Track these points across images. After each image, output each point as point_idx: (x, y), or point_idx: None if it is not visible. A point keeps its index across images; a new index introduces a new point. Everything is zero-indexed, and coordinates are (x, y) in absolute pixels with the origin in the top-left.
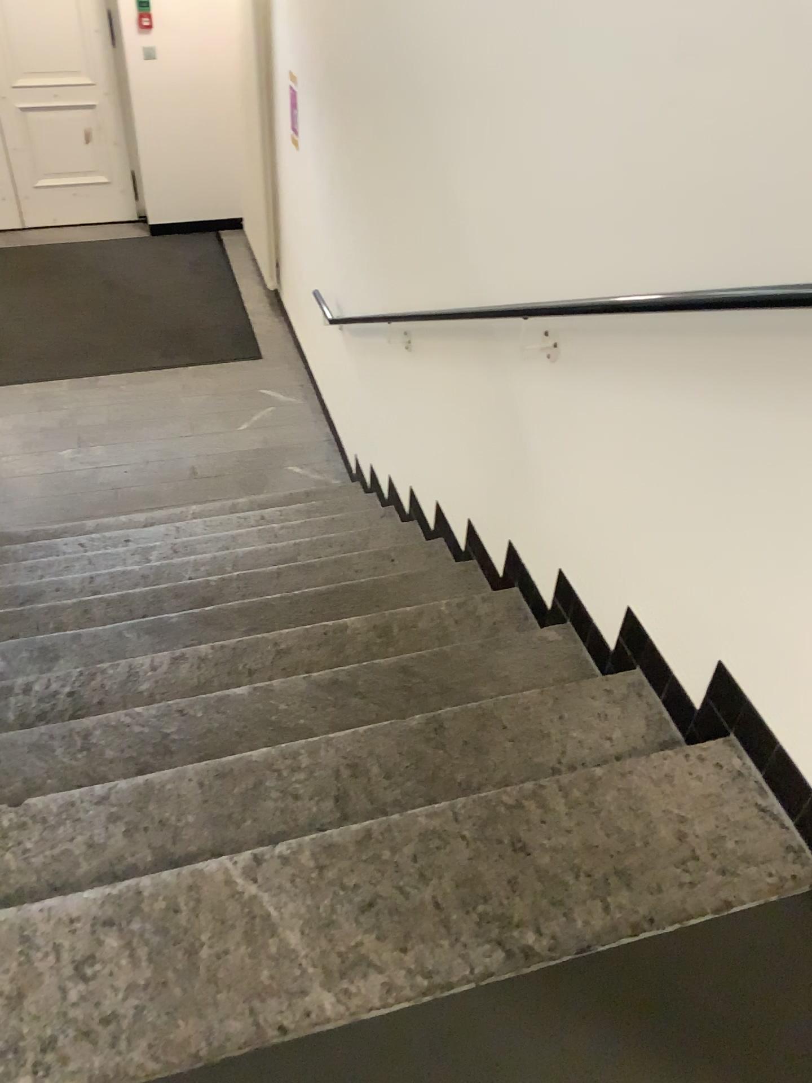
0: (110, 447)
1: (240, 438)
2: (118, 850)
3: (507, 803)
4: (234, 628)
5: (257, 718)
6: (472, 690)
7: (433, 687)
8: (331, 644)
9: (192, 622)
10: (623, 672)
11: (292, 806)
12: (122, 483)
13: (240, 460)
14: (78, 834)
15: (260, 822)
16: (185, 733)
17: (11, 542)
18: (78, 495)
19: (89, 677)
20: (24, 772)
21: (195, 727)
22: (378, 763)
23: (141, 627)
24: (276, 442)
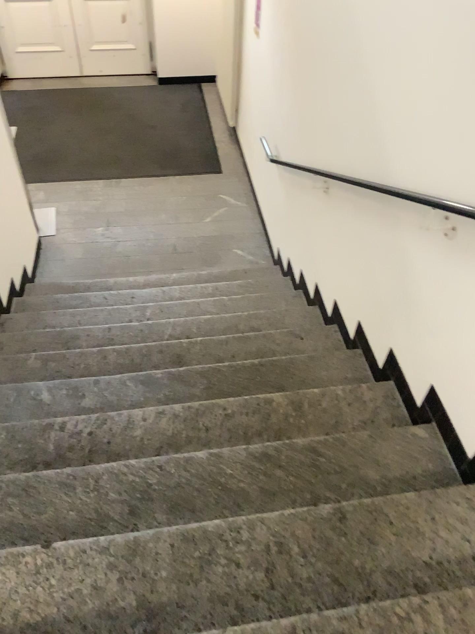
0: (125, 226)
1: (205, 226)
2: (112, 596)
3: (398, 615)
4: (197, 387)
5: (211, 477)
6: (362, 475)
7: (334, 466)
8: (262, 413)
9: (170, 378)
10: (474, 477)
11: (234, 572)
12: (131, 252)
13: (204, 242)
14: (86, 577)
15: (212, 583)
16: (162, 484)
17: (61, 291)
18: (104, 259)
19: (102, 421)
20: (54, 504)
21: (169, 481)
22: (297, 542)
23: (137, 378)
24: (227, 231)
